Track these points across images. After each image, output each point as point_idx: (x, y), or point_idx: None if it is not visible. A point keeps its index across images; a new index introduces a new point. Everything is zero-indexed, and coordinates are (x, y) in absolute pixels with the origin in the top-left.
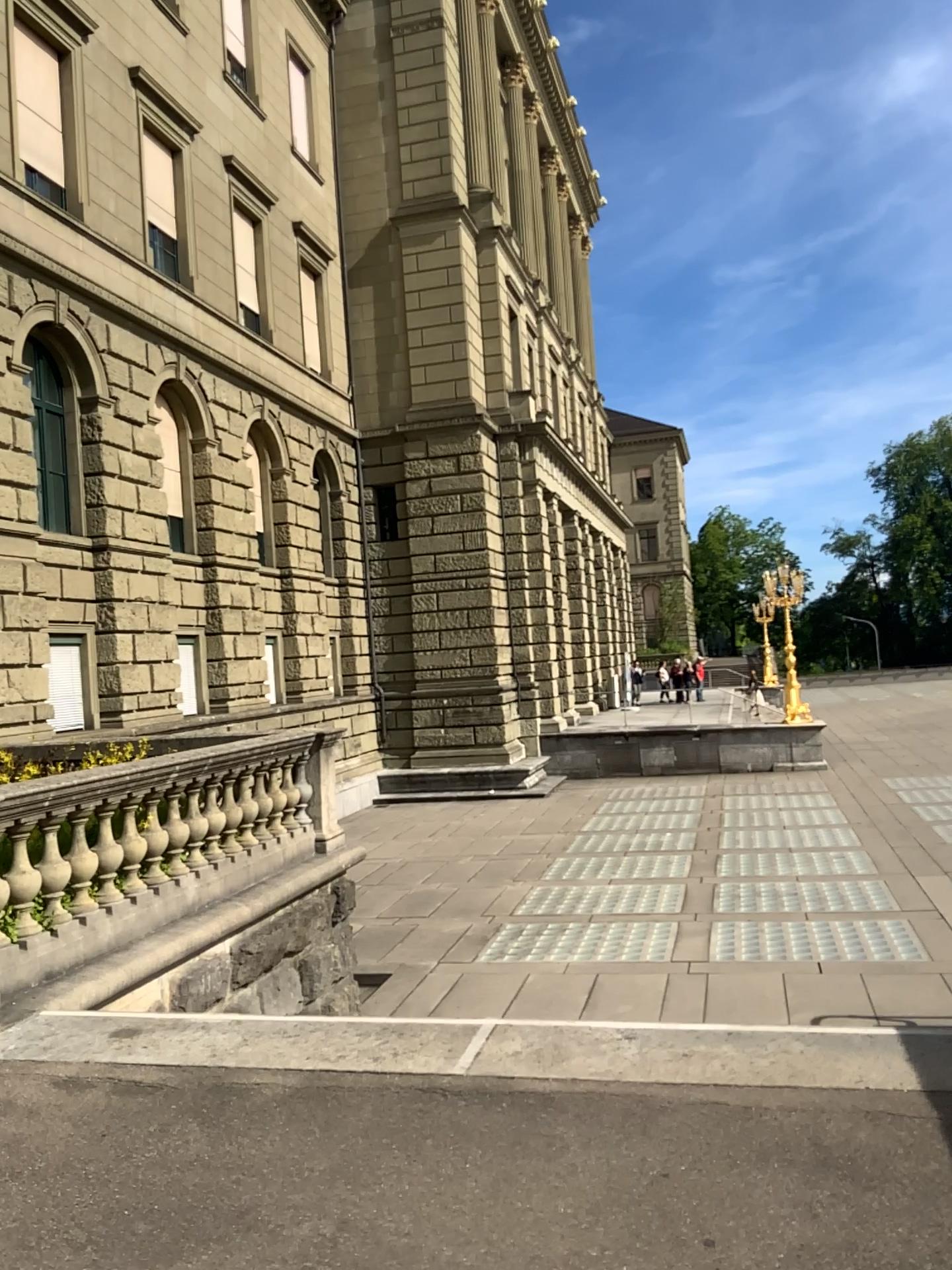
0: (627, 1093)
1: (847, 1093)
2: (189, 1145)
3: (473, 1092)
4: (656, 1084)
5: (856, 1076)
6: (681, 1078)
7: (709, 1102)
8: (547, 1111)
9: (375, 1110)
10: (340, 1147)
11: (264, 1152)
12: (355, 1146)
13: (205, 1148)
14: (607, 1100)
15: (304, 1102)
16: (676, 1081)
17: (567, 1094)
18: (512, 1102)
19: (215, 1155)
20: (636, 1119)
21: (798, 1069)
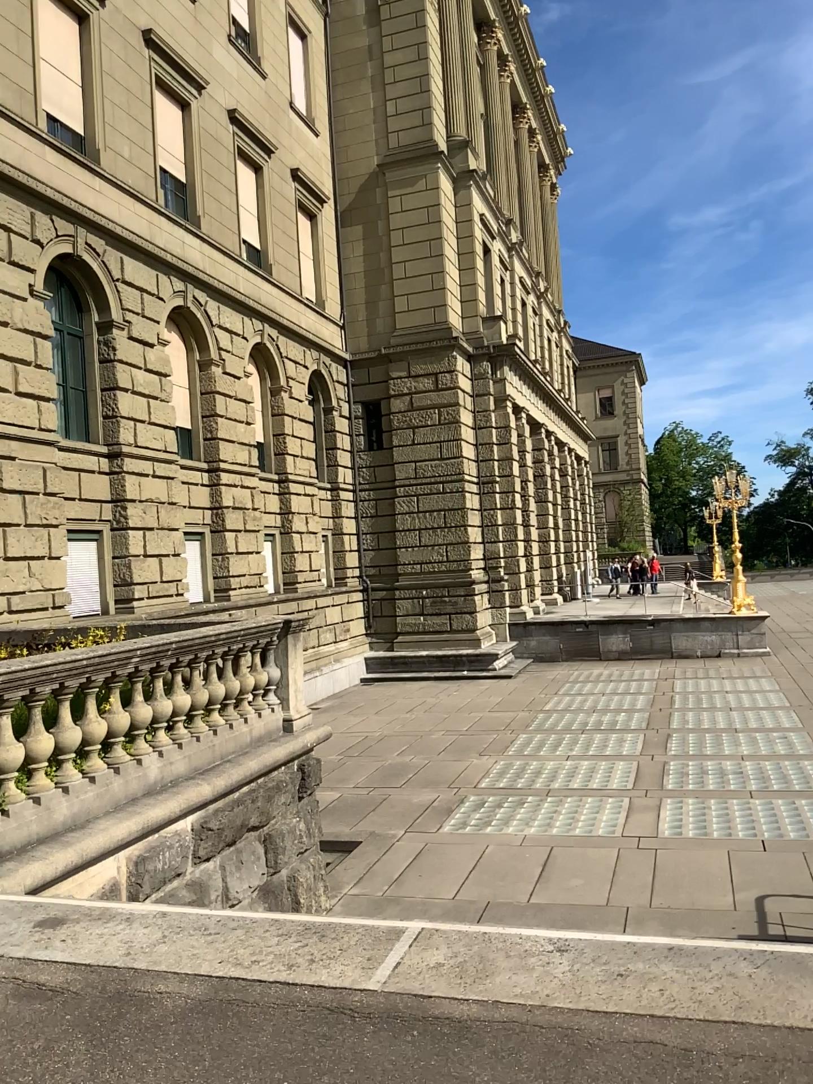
0: (548, 1022)
1: (798, 1034)
2: (66, 1067)
3: (380, 1013)
4: (582, 1012)
5: (808, 1011)
6: (610, 1006)
7: (639, 1039)
8: (458, 1042)
9: (273, 1030)
10: (225, 1079)
11: (142, 1081)
12: (241, 1079)
13: (81, 1072)
14: (526, 1030)
15: (201, 1016)
16: (604, 1008)
17: (483, 1020)
18: (421, 1028)
19: (90, 1082)
20: (556, 1058)
21: (741, 999)
